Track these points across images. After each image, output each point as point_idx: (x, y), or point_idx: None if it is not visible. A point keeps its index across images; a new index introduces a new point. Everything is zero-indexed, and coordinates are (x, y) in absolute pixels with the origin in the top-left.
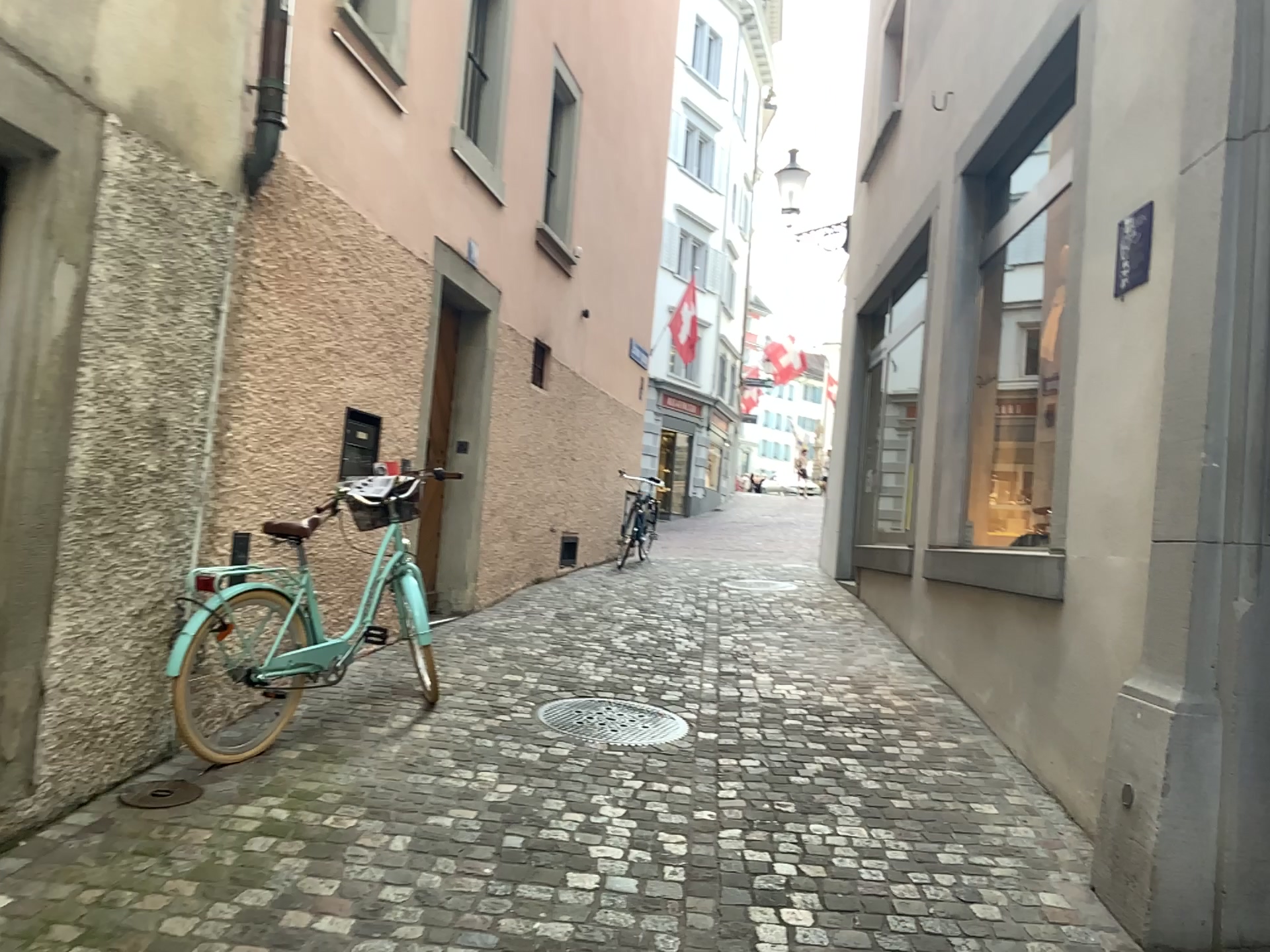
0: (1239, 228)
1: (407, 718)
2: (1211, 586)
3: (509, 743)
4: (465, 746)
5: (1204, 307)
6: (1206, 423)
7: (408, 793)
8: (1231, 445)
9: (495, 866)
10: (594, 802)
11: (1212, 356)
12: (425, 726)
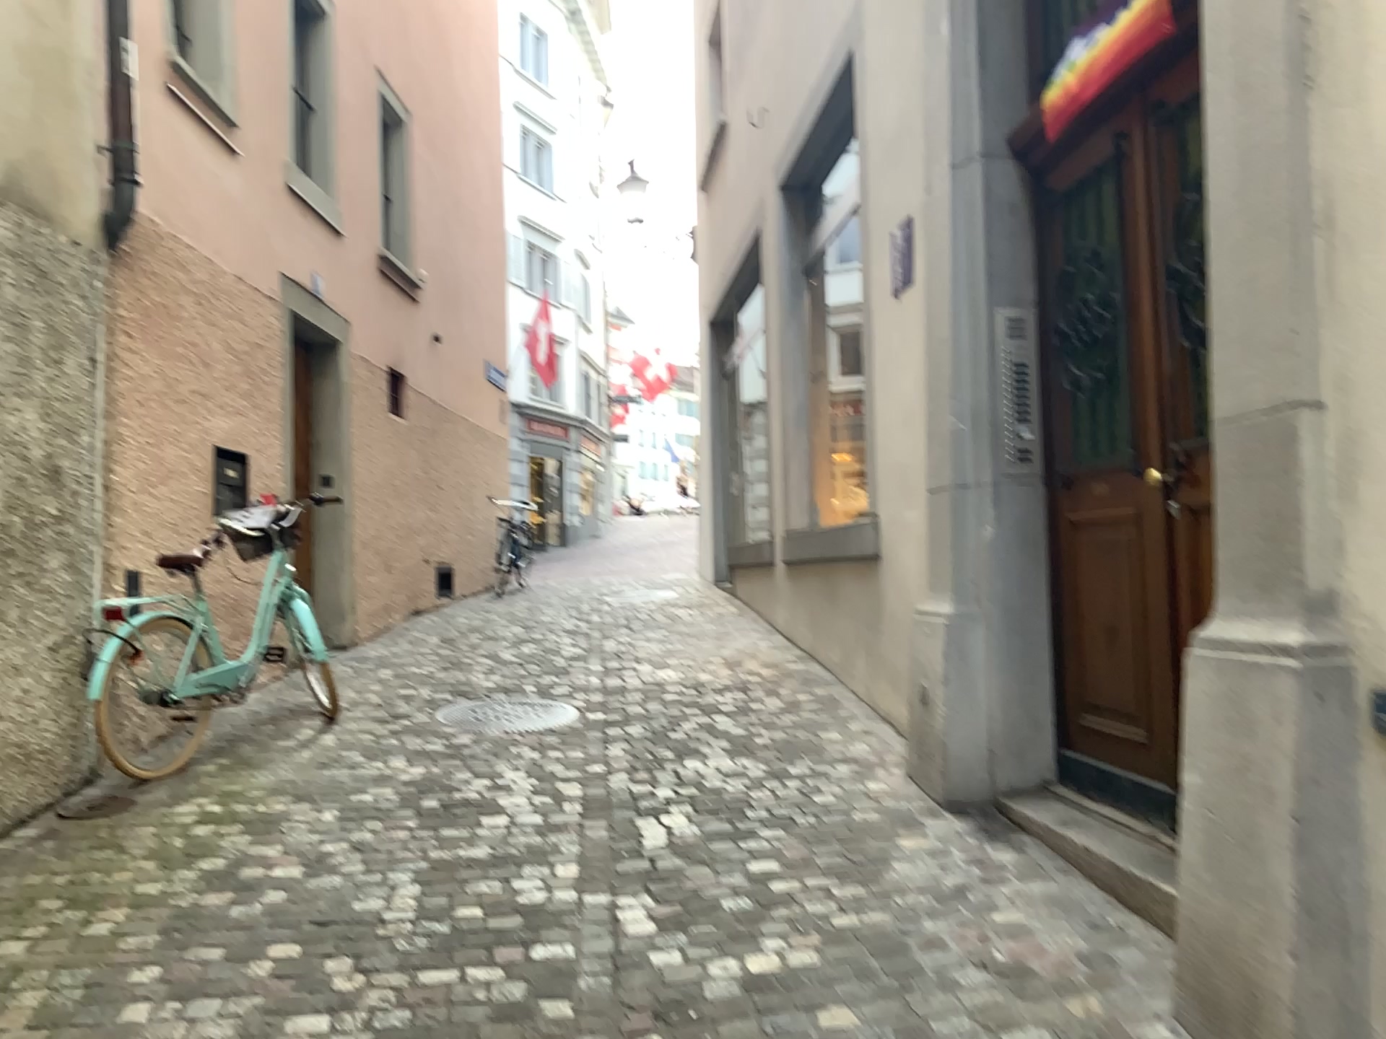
0: (962, 238)
1: (312, 730)
2: (966, 519)
3: (412, 738)
4: (372, 744)
5: (946, 301)
6: (953, 392)
7: (328, 781)
8: (970, 408)
9: (418, 818)
10: (497, 769)
11: (952, 340)
12: (331, 735)
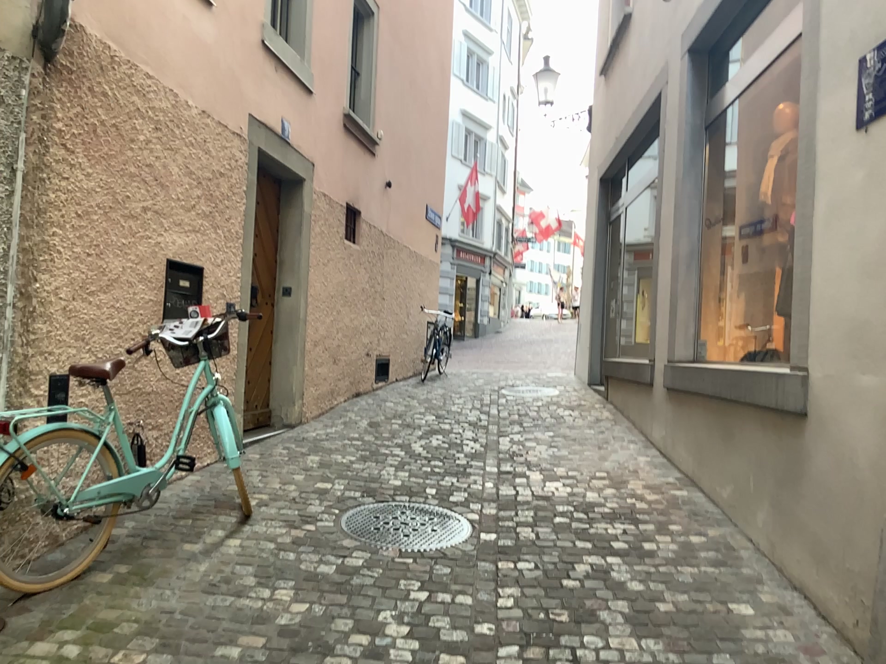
0: None
1: (220, 533)
2: None
3: (310, 554)
4: (268, 561)
5: None
6: None
7: (203, 618)
8: None
9: None
10: (380, 620)
11: None
12: (236, 541)
